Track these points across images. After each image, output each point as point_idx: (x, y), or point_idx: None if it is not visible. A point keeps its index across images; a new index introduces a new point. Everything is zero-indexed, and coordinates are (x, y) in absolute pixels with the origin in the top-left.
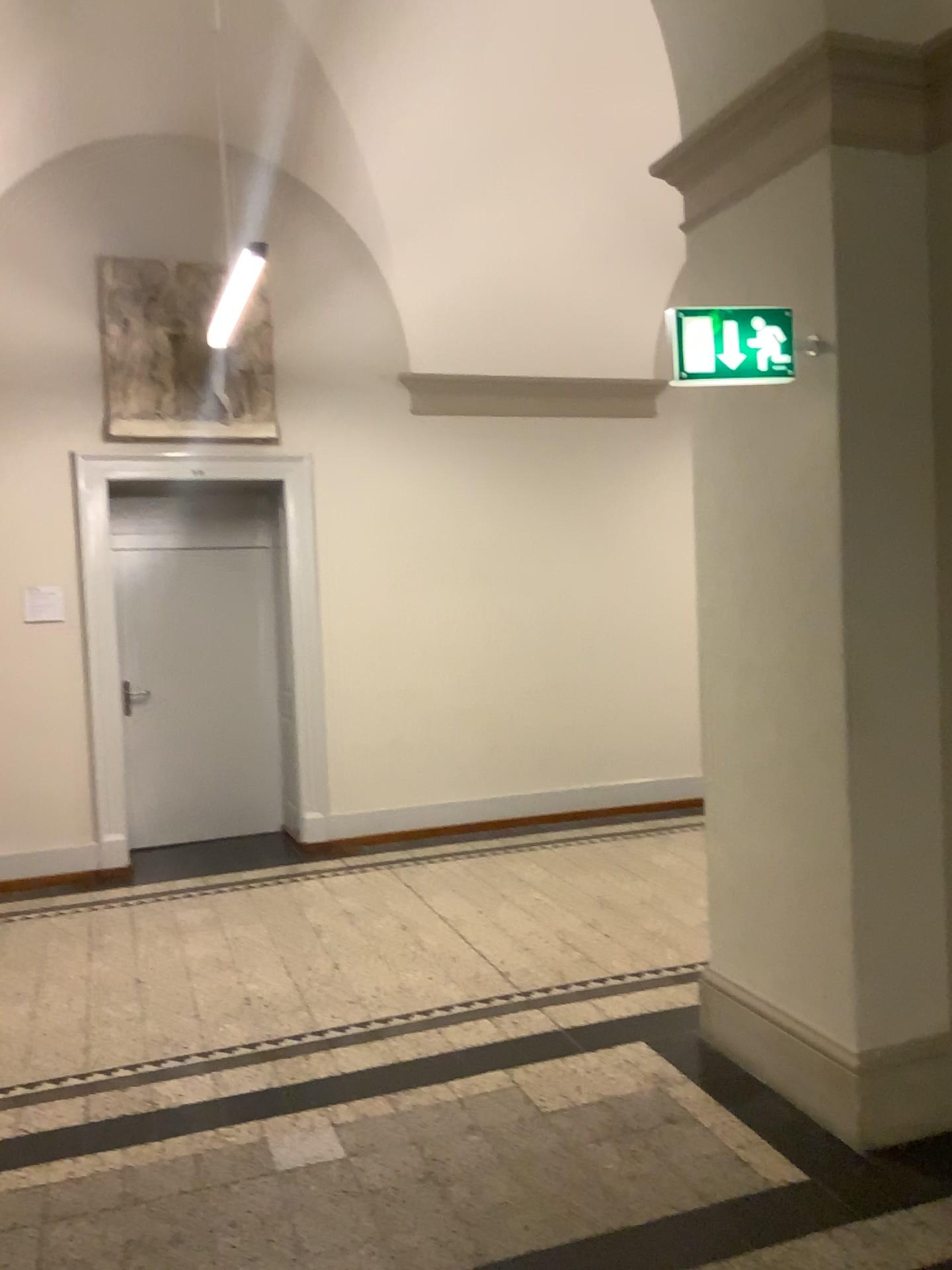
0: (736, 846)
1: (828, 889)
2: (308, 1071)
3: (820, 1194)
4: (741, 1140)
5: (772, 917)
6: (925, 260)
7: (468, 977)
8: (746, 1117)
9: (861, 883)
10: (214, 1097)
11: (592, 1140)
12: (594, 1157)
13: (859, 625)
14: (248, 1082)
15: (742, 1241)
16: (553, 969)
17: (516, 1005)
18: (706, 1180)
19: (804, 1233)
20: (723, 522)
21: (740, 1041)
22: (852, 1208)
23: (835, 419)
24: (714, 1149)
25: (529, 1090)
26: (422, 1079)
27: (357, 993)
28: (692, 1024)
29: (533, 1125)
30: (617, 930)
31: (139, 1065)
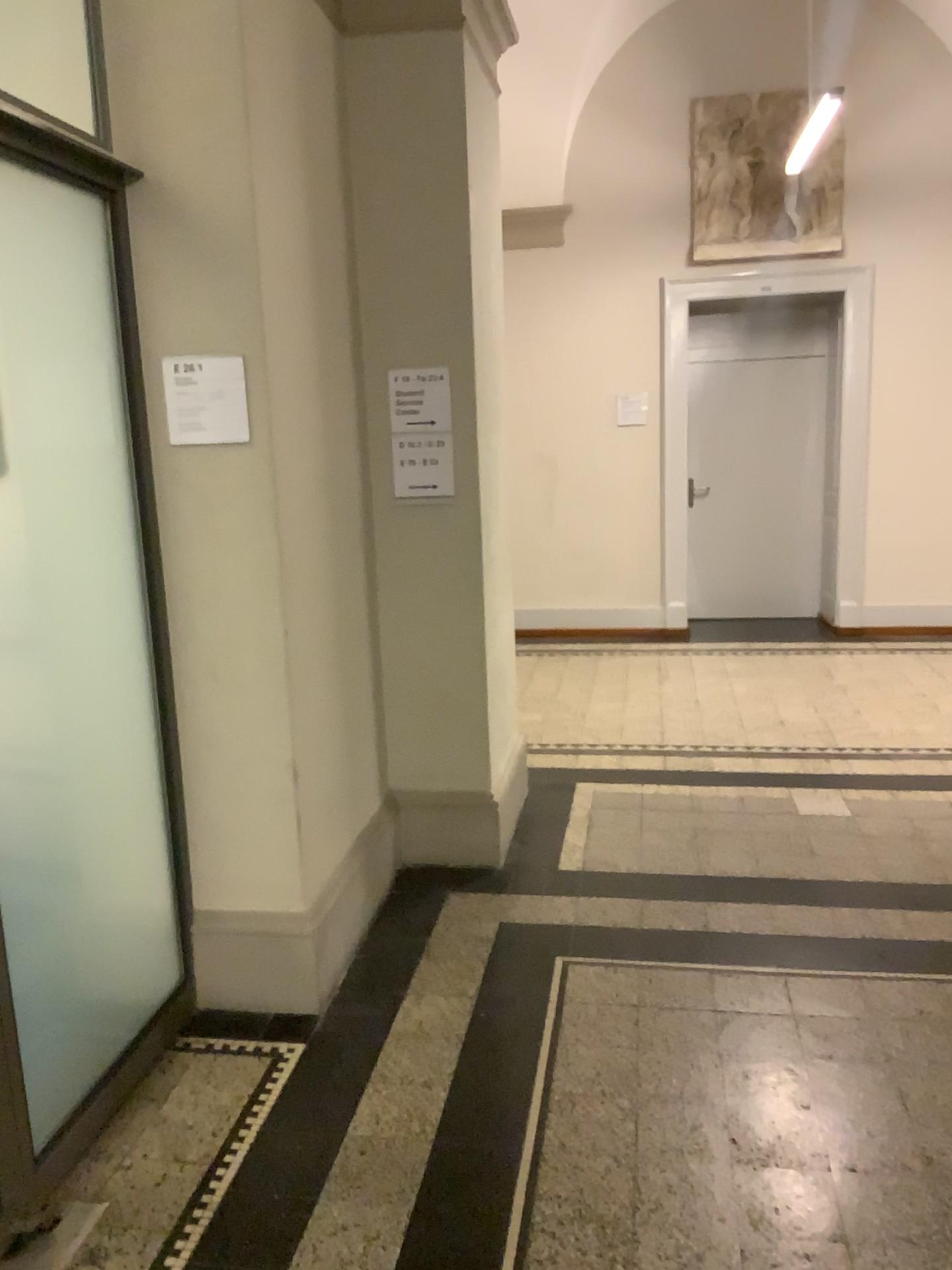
0: None
1: None
2: (827, 767)
3: None
4: None
5: None
6: None
7: None
8: None
9: None
10: (755, 768)
11: None
12: None
13: None
14: (780, 765)
15: None
16: None
17: None
18: None
19: None
20: None
21: None
22: None
23: None
24: None
25: None
26: (919, 785)
27: (873, 727)
28: None
29: None
30: None
31: (701, 745)
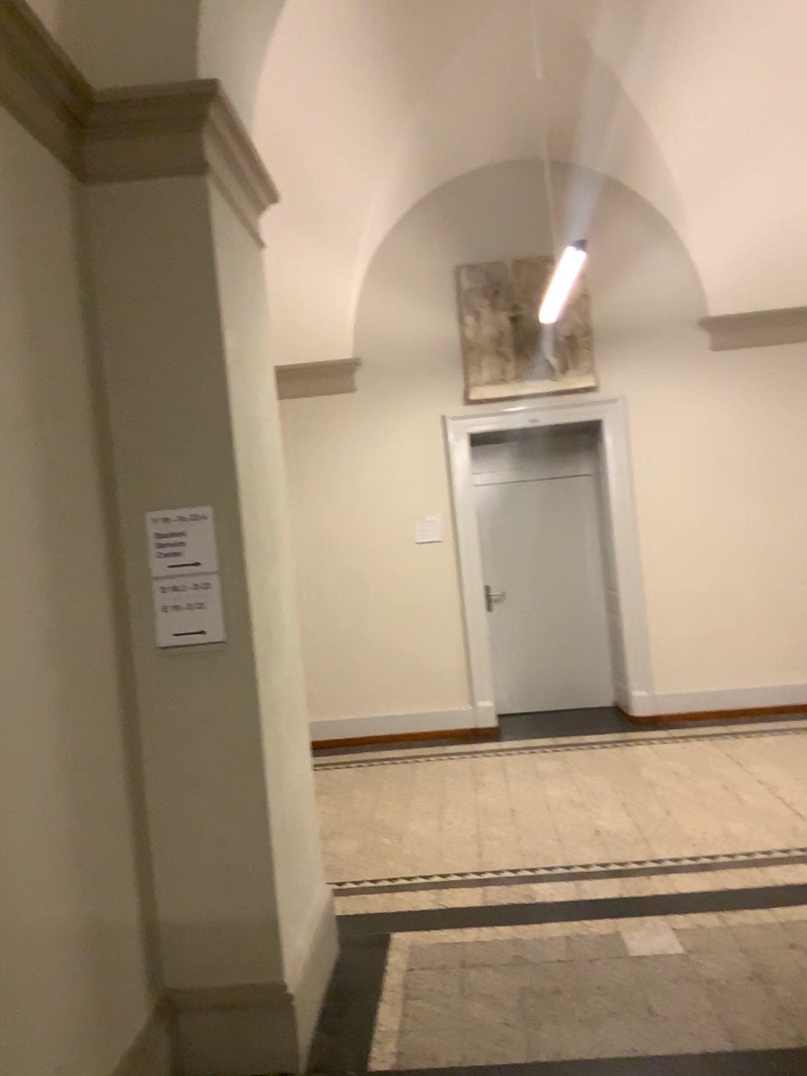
0: None
1: None
2: (649, 887)
3: None
4: None
5: None
6: None
7: (784, 828)
8: None
9: None
10: (576, 897)
11: None
12: None
13: None
14: (601, 889)
15: None
16: None
17: None
18: None
19: None
20: None
21: None
22: None
23: None
24: None
25: None
26: (746, 904)
27: (686, 833)
28: None
29: None
30: None
31: (519, 869)
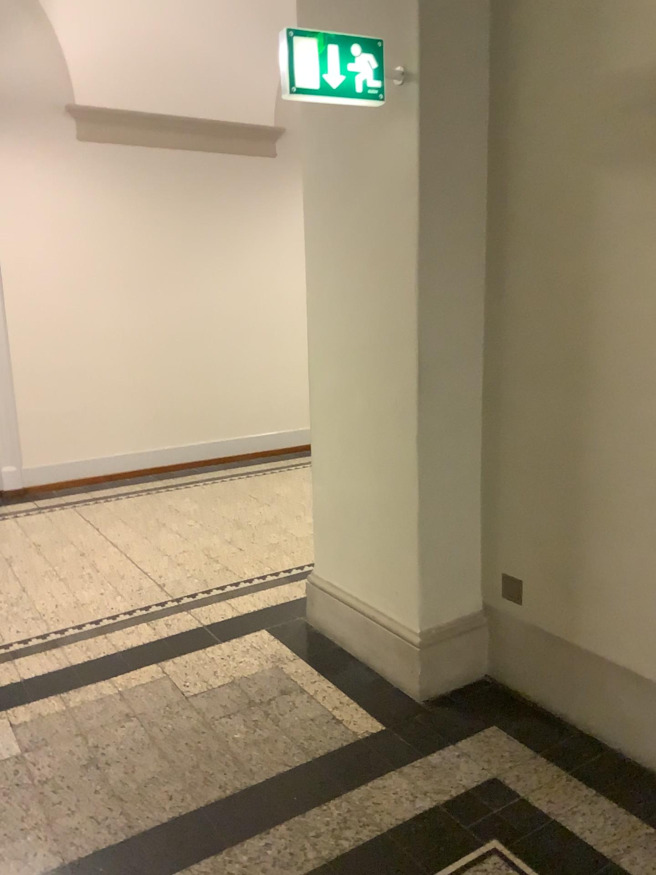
0: (334, 485)
1: (401, 516)
2: None
3: (393, 740)
4: (336, 703)
5: (360, 537)
6: (490, 8)
7: (131, 590)
8: (340, 684)
9: (426, 511)
10: None
11: (224, 716)
12: (225, 730)
13: (431, 312)
14: None
15: (337, 789)
16: (198, 579)
17: (169, 610)
18: (310, 739)
19: (382, 775)
20: (326, 229)
21: (336, 625)
22: (416, 748)
23: (416, 140)
24: (317, 713)
25: (176, 679)
26: (90, 679)
27: (39, 611)
28: (301, 614)
29: (178, 708)
30: (248, 544)
31: None
